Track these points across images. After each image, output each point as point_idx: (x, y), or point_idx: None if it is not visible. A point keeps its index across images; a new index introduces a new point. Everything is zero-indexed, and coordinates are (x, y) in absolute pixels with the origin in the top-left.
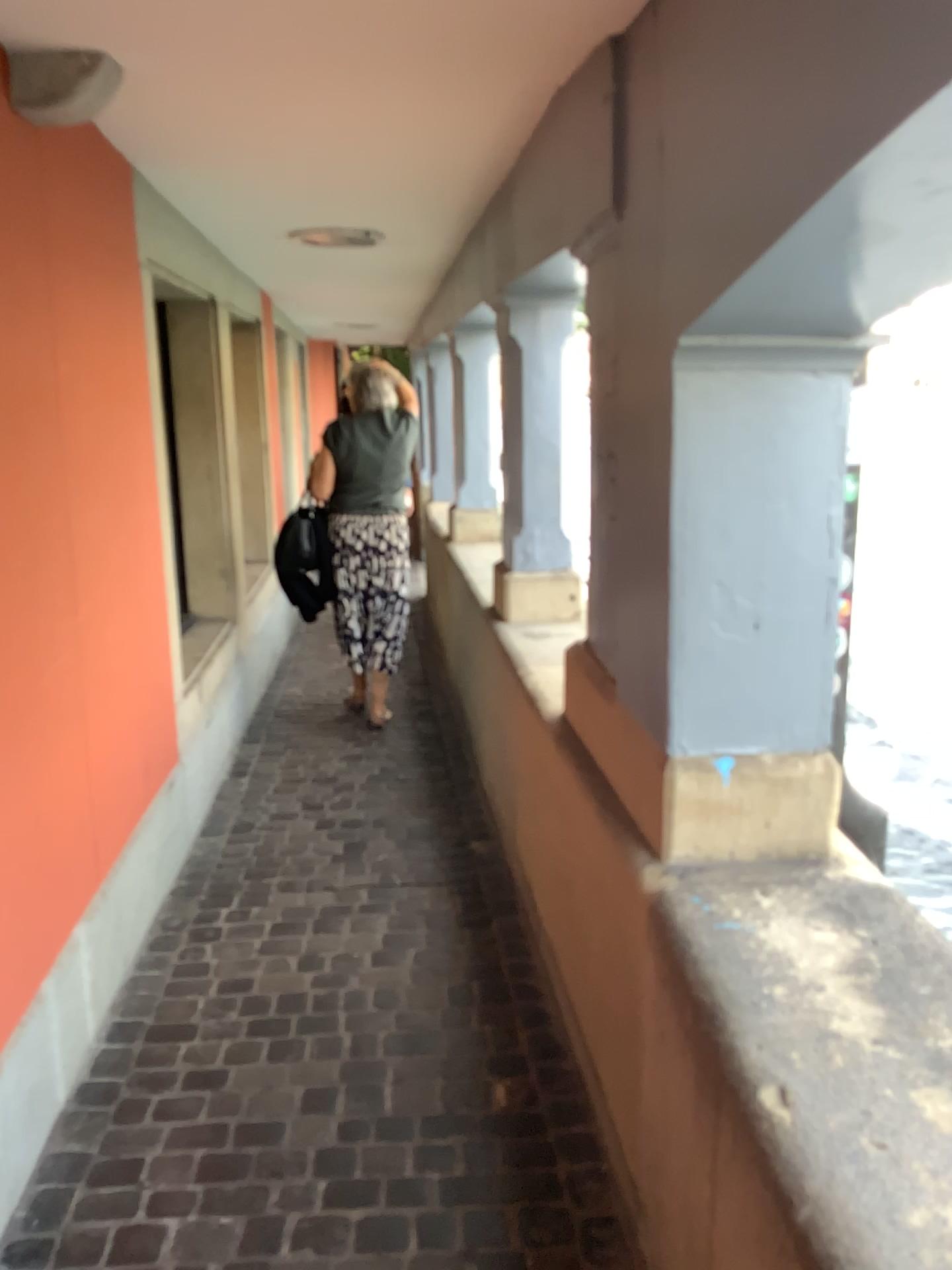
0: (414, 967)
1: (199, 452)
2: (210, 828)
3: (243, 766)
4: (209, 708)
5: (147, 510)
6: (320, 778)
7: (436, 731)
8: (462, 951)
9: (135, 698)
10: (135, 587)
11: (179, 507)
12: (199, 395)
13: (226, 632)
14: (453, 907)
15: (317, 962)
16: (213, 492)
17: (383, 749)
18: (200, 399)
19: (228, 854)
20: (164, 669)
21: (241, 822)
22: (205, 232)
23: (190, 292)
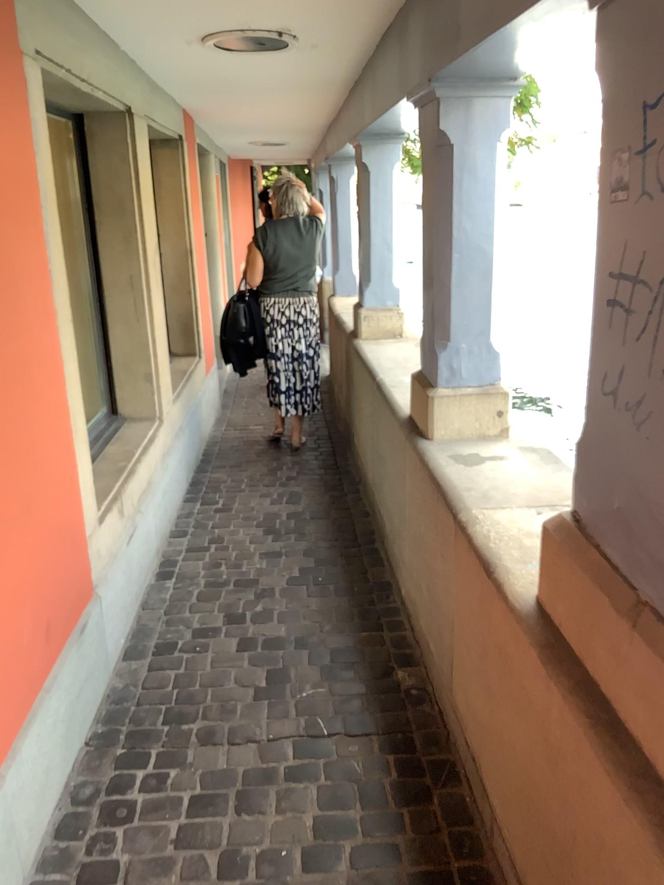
0: (353, 875)
1: (121, 262)
2: (134, 648)
3: (170, 564)
4: (134, 518)
5: (35, 342)
6: (243, 578)
7: (349, 519)
8: (405, 846)
9: (27, 563)
10: (21, 434)
11: (102, 318)
12: (119, 207)
13: (154, 431)
14: (388, 768)
15: (241, 870)
16: (137, 300)
17: (301, 542)
18: (121, 210)
19: (149, 687)
20: (71, 509)
21: (165, 639)
22: (112, 34)
23: (100, 99)
